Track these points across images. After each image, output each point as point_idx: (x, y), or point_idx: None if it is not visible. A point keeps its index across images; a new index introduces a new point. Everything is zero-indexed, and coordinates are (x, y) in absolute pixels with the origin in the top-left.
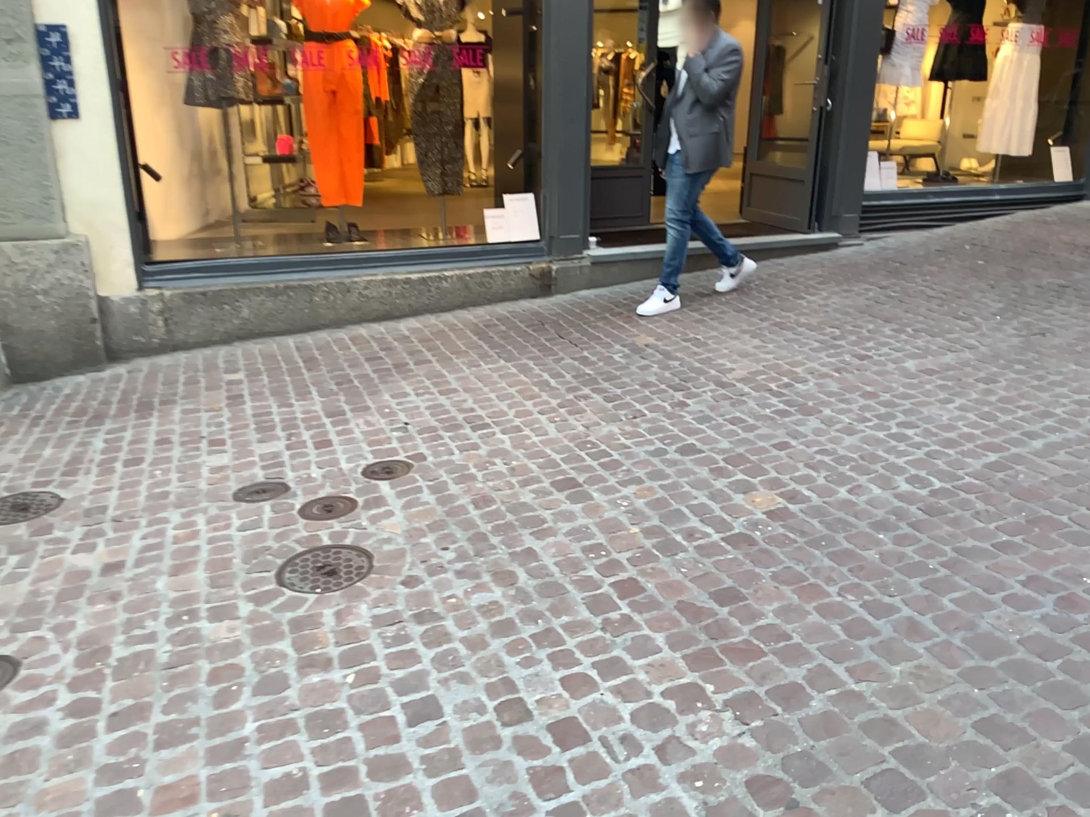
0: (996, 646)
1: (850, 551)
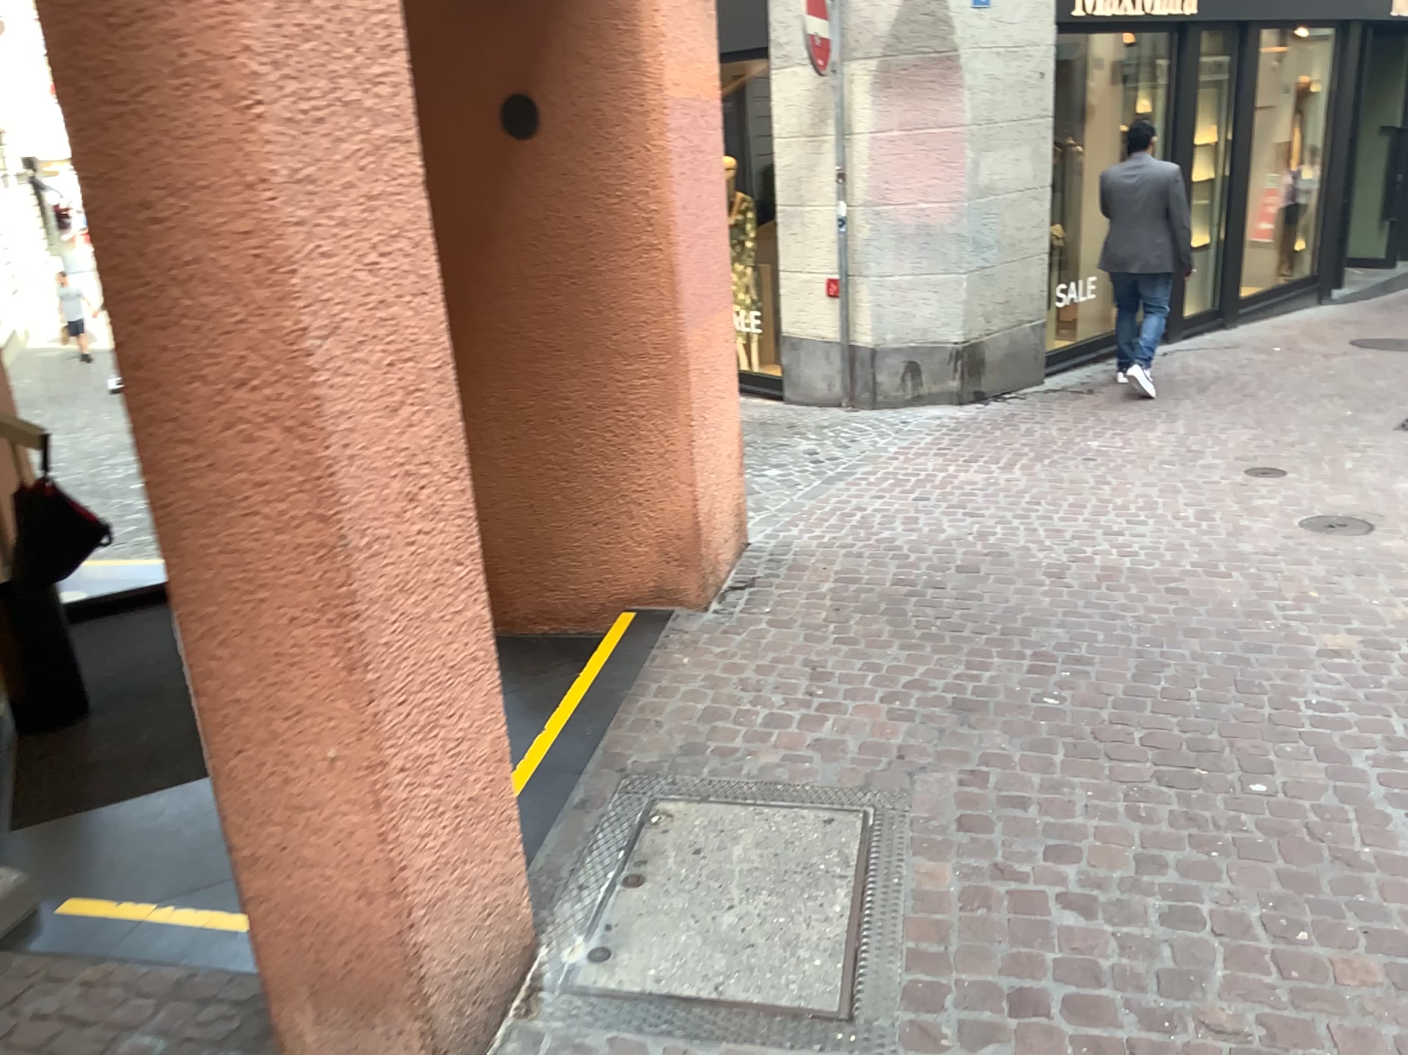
0: (1029, 615)
1: (1199, 632)
